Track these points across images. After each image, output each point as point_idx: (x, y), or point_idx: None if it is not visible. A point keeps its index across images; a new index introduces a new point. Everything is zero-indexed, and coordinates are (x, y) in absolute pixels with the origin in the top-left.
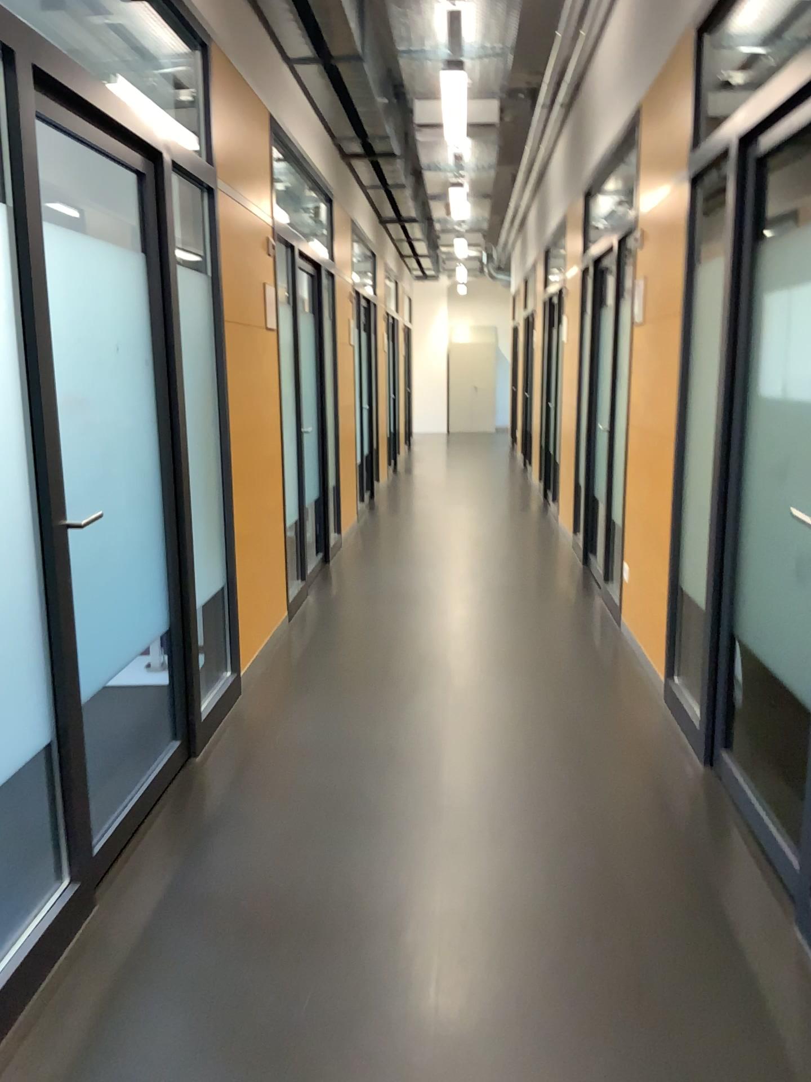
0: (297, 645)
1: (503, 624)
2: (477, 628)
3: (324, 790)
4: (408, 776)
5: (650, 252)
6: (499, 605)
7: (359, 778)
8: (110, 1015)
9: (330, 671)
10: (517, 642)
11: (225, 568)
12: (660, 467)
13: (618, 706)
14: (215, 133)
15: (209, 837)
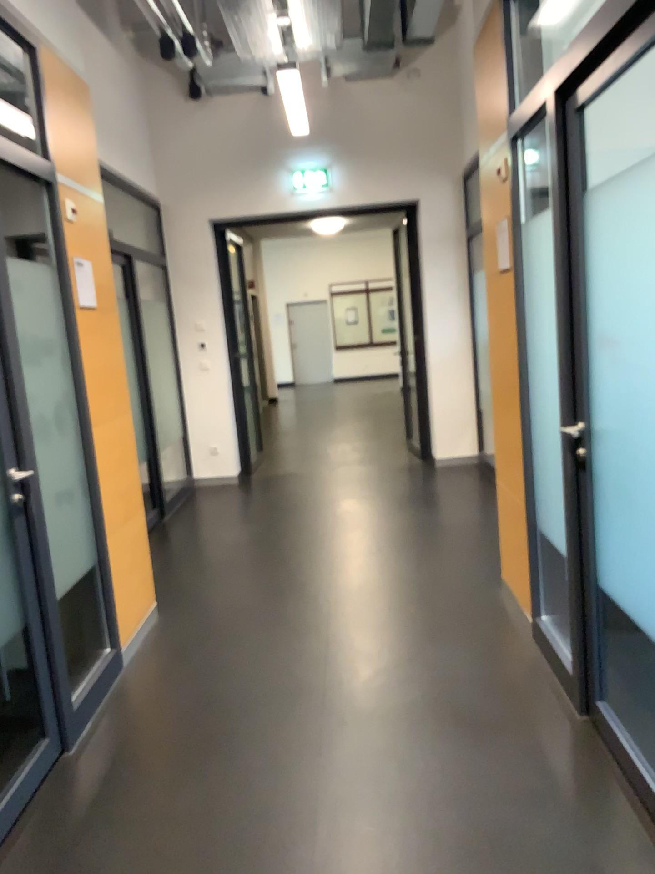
0: None
1: None
2: None
3: None
4: None
5: None
6: None
7: None
8: (500, 666)
9: None
10: None
11: None
12: None
13: None
14: None
15: (552, 784)
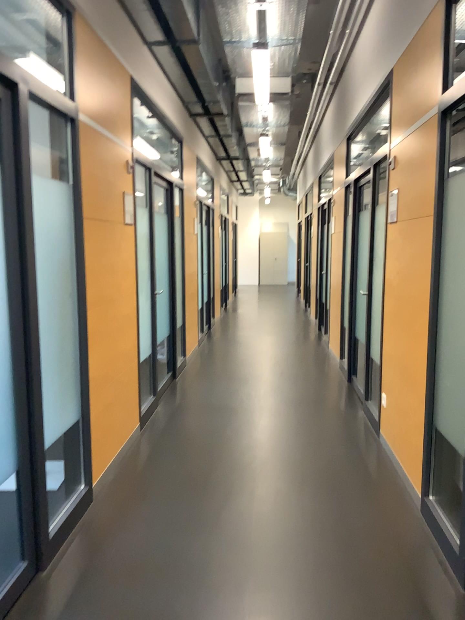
0: (144, 451)
1: (293, 434)
2: (276, 437)
3: (144, 612)
4: (216, 596)
5: (402, 171)
6: (291, 417)
7: (174, 599)
8: None
9: (165, 476)
10: (304, 451)
11: (81, 404)
12: (413, 328)
13: (386, 516)
14: (78, 78)
15: None
